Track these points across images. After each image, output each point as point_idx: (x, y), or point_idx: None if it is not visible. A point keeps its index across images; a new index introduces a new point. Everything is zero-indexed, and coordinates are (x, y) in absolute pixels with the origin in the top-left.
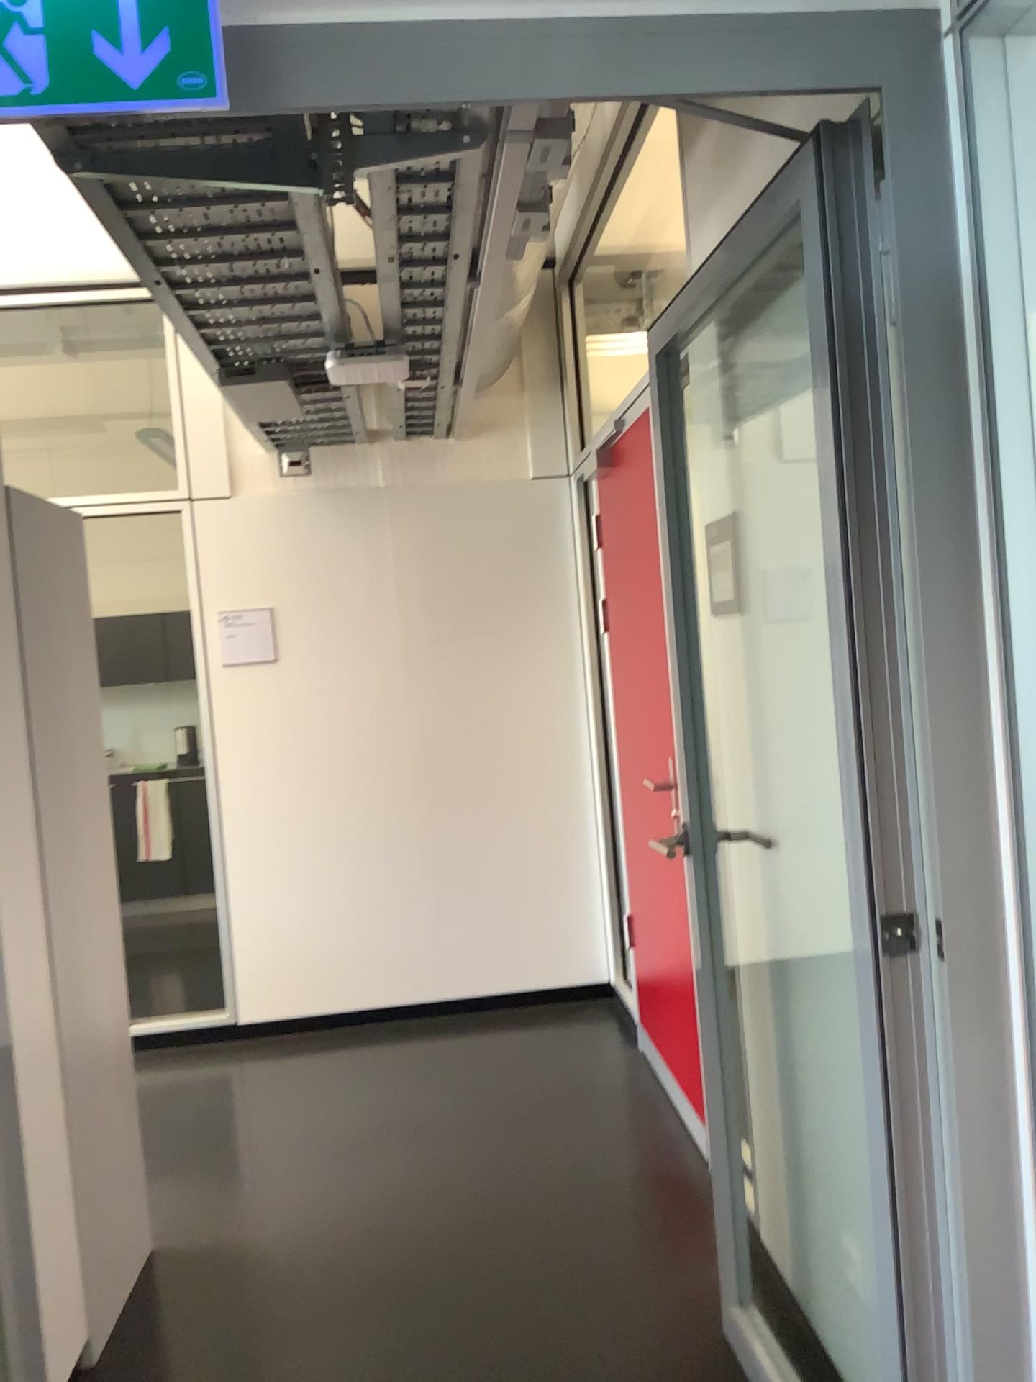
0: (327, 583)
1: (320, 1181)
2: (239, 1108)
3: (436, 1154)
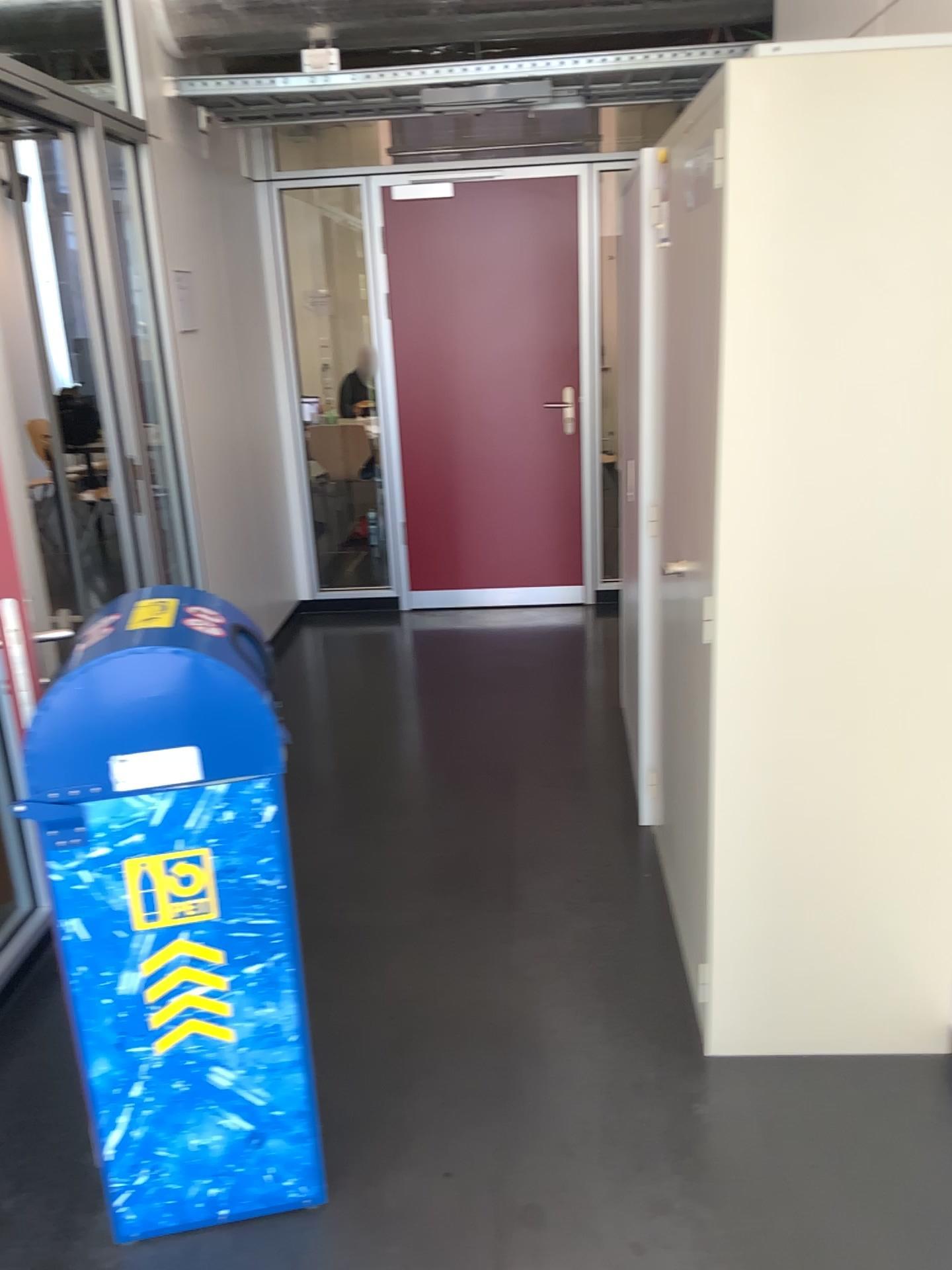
0: (208, 251)
1: (552, 667)
2: (400, 697)
3: (532, 643)
